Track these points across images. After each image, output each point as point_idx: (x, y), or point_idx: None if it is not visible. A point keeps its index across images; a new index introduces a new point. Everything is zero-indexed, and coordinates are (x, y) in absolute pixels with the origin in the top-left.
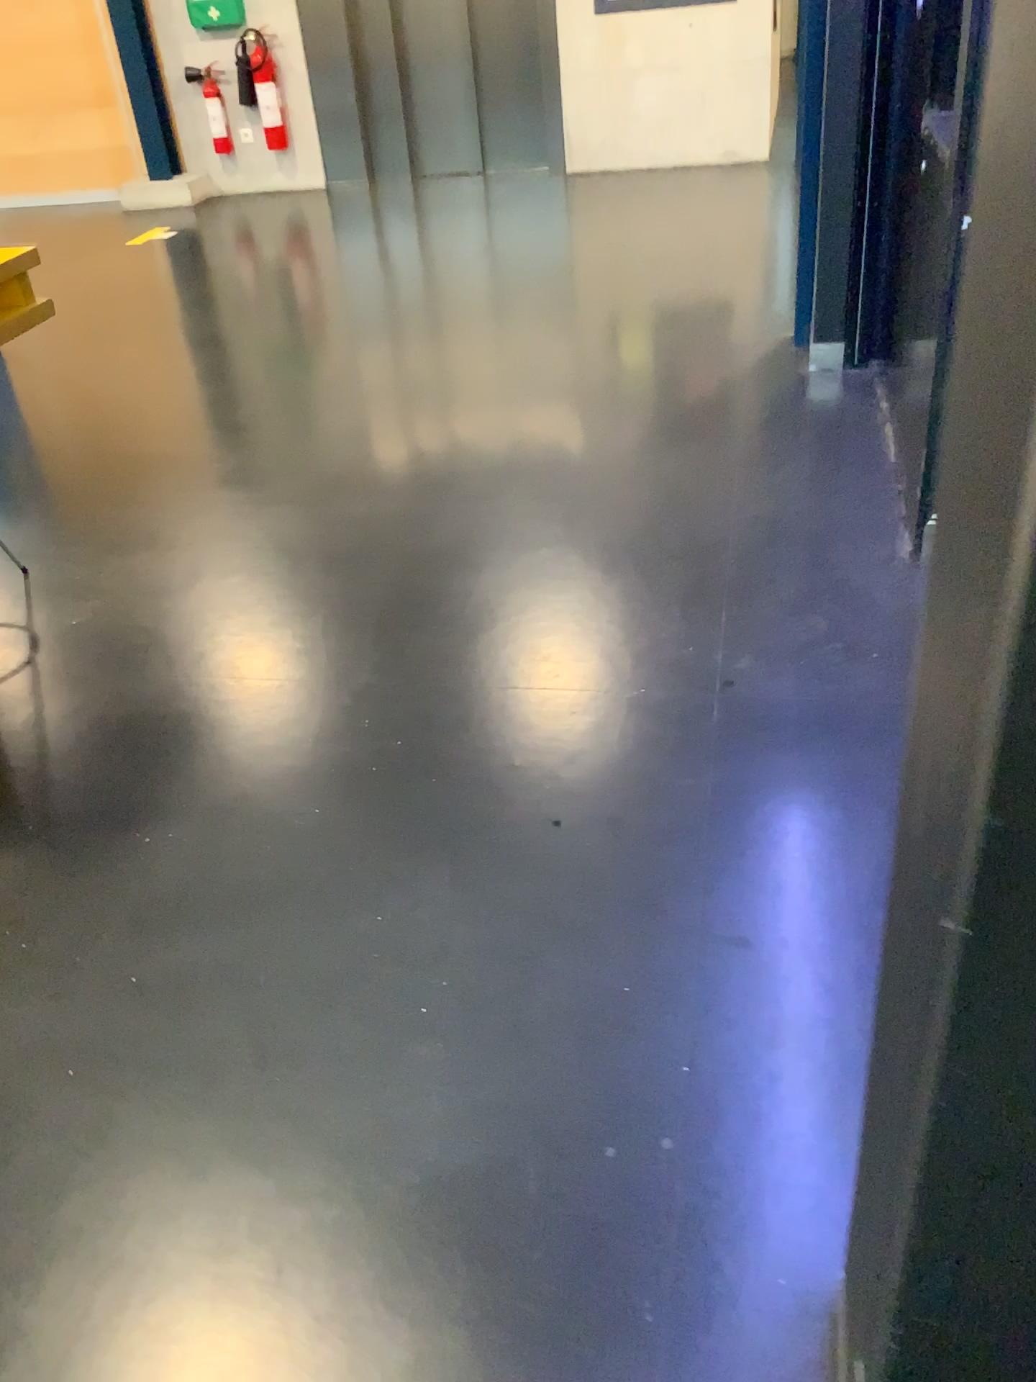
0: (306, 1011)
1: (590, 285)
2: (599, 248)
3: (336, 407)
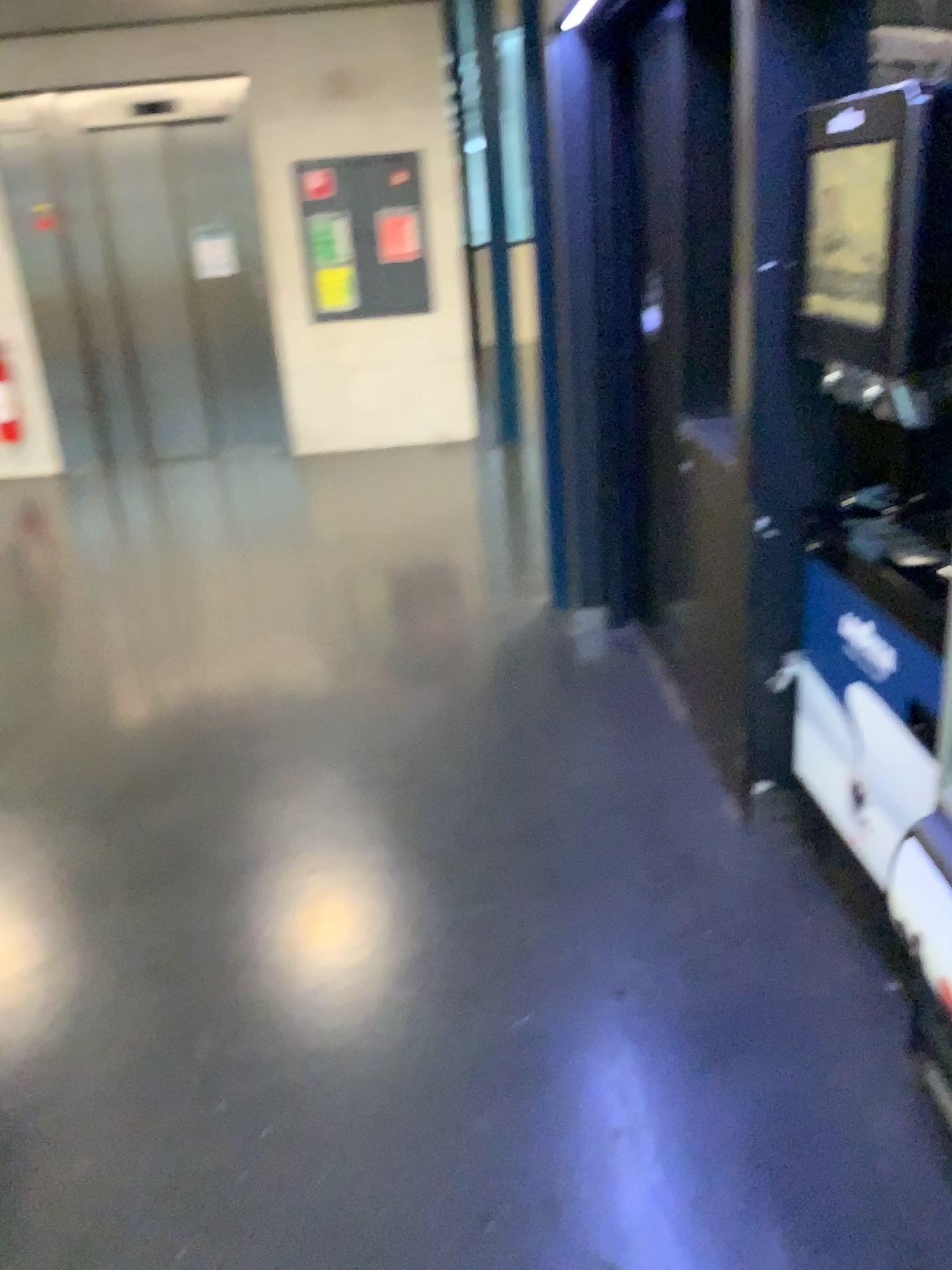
0: None
1: (355, 562)
2: (352, 526)
3: (127, 705)
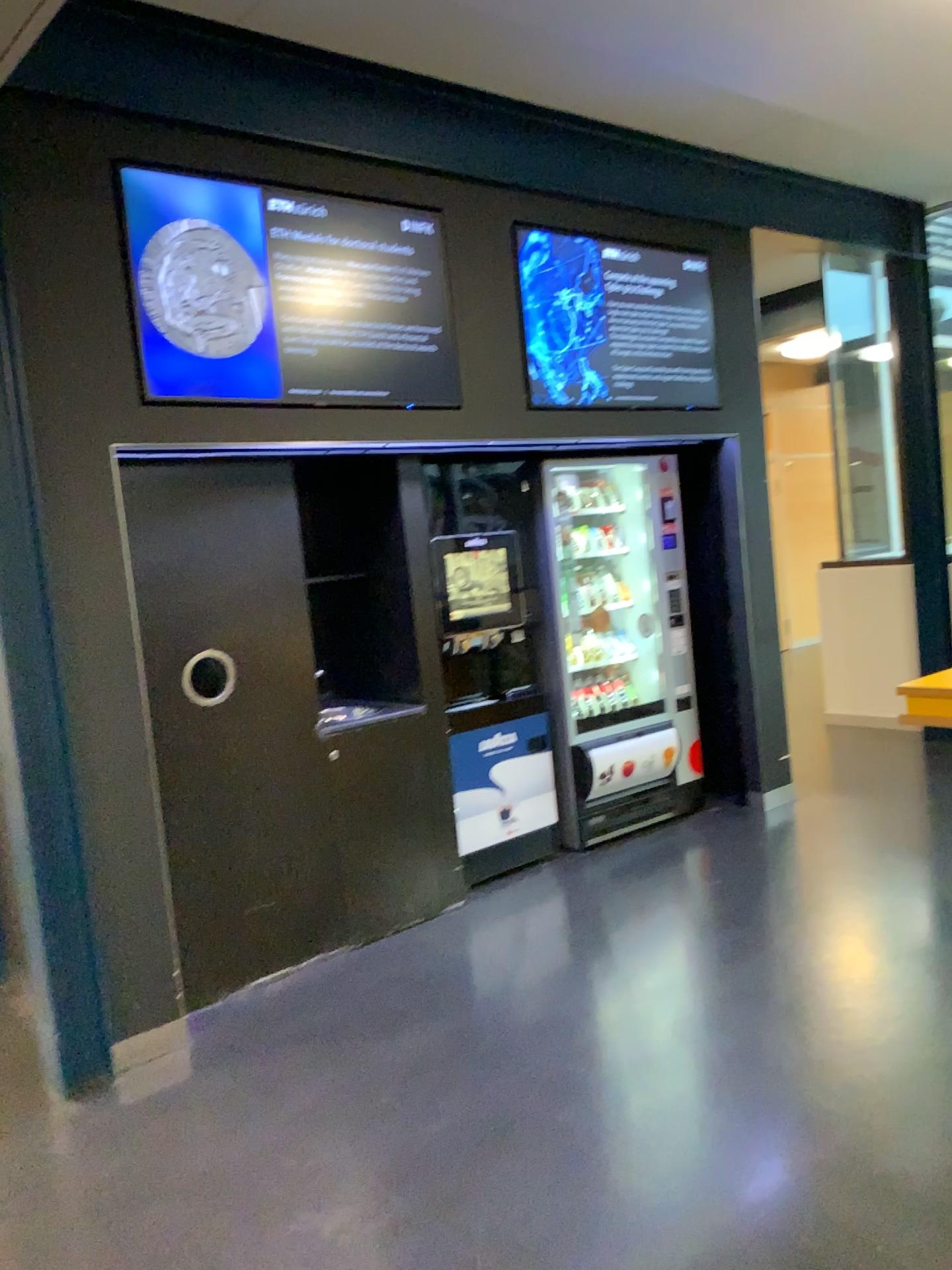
0: (886, 853)
1: None
2: None
3: (619, 1226)
